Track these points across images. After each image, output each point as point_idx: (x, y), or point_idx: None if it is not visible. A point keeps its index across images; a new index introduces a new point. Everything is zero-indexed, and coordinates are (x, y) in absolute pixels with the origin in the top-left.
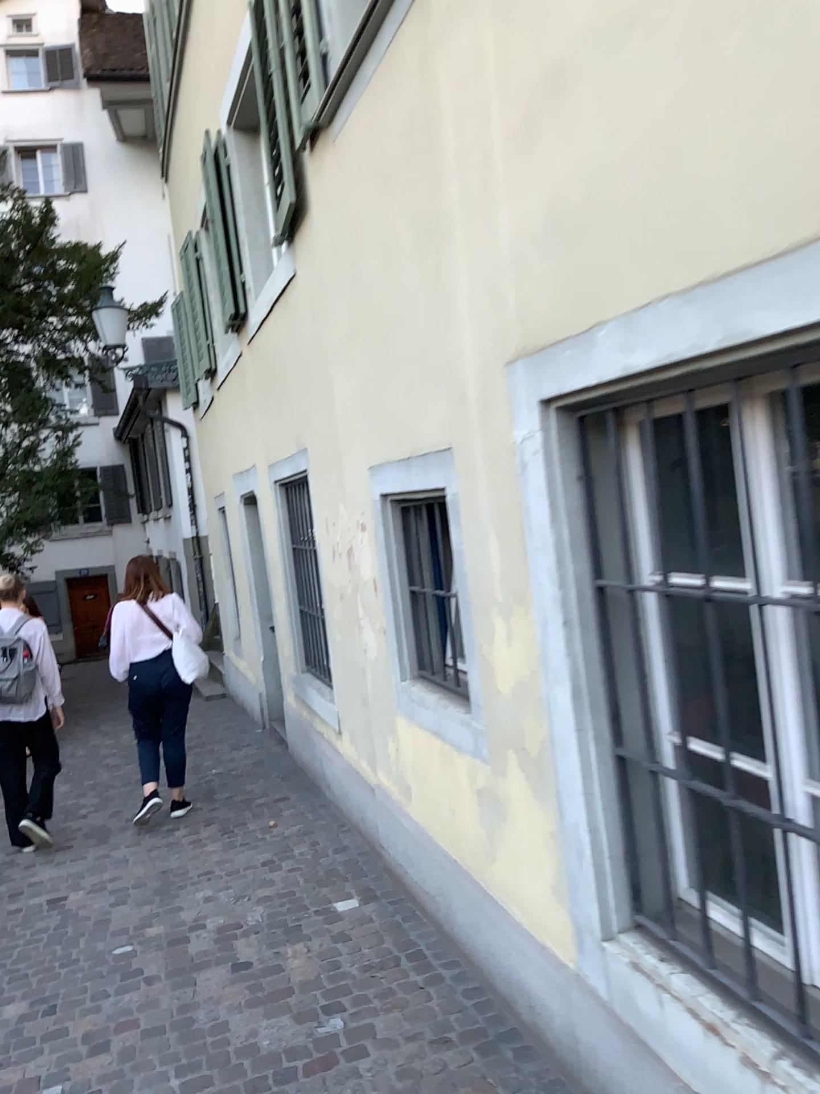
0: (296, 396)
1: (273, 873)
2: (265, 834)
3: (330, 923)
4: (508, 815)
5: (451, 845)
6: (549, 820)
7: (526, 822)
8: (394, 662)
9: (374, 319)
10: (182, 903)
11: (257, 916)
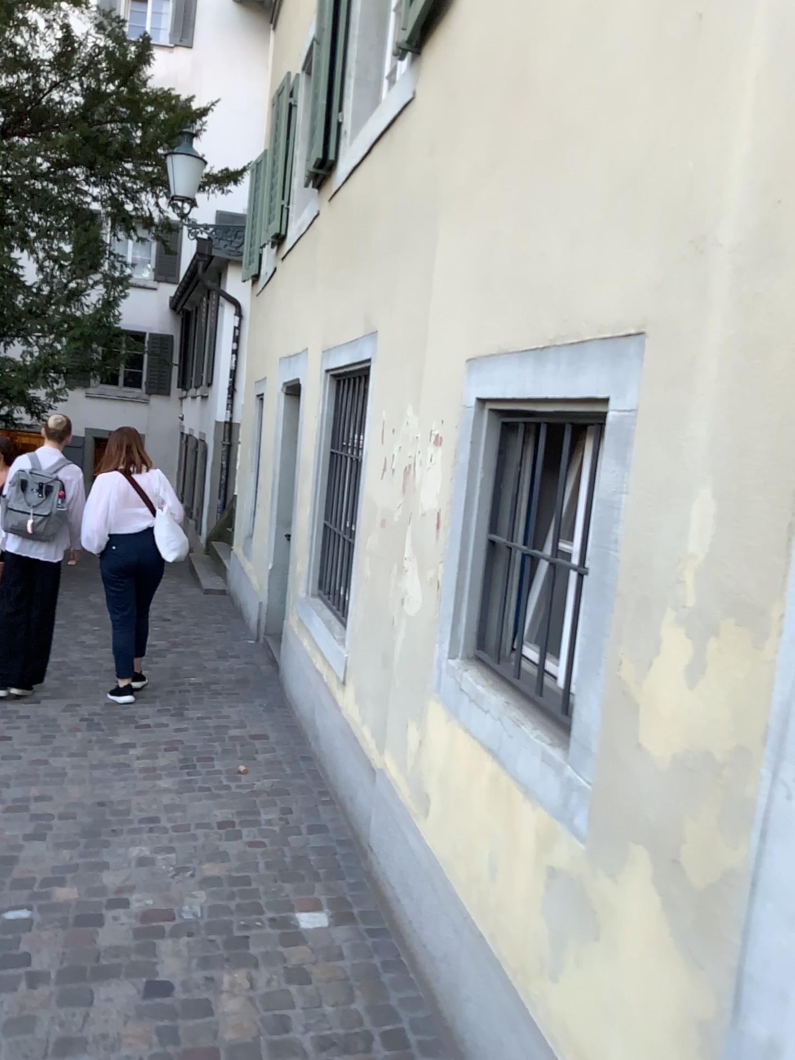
0: (376, 264)
1: (228, 846)
2: (230, 783)
3: (286, 947)
4: (604, 939)
5: (477, 907)
6: (703, 1003)
7: (643, 973)
8: (441, 627)
9: (529, 140)
10: (107, 862)
11: (196, 912)
